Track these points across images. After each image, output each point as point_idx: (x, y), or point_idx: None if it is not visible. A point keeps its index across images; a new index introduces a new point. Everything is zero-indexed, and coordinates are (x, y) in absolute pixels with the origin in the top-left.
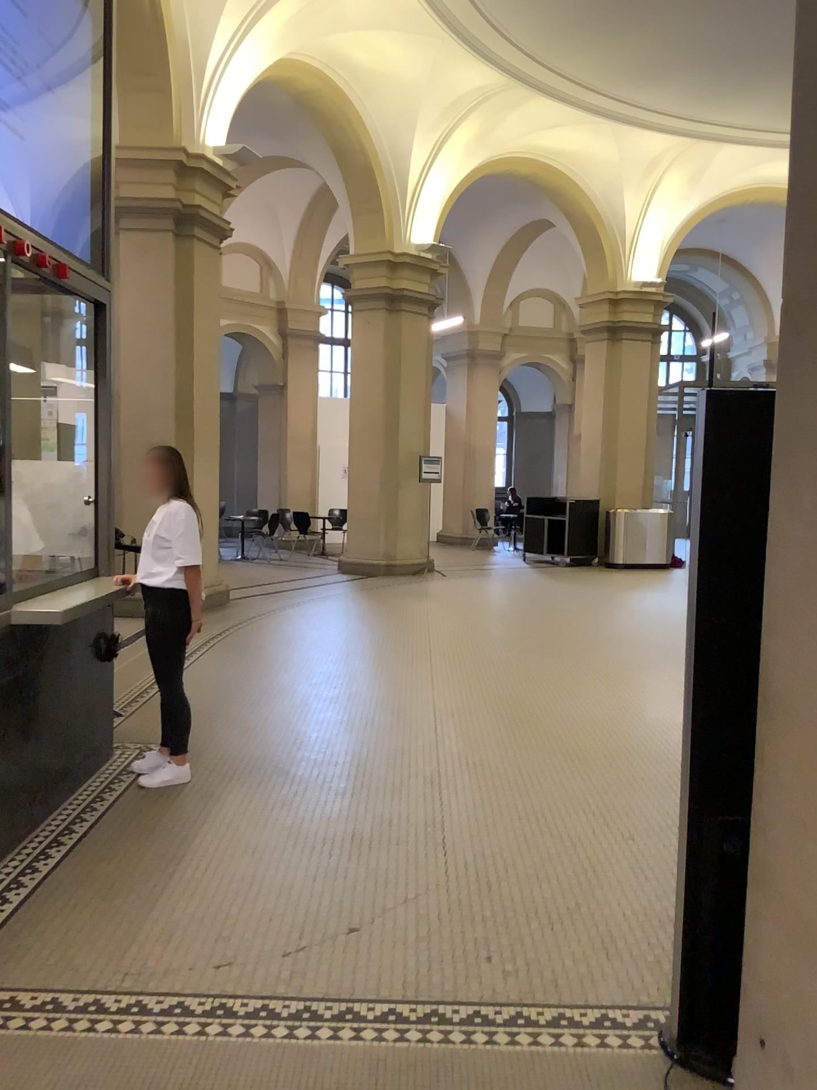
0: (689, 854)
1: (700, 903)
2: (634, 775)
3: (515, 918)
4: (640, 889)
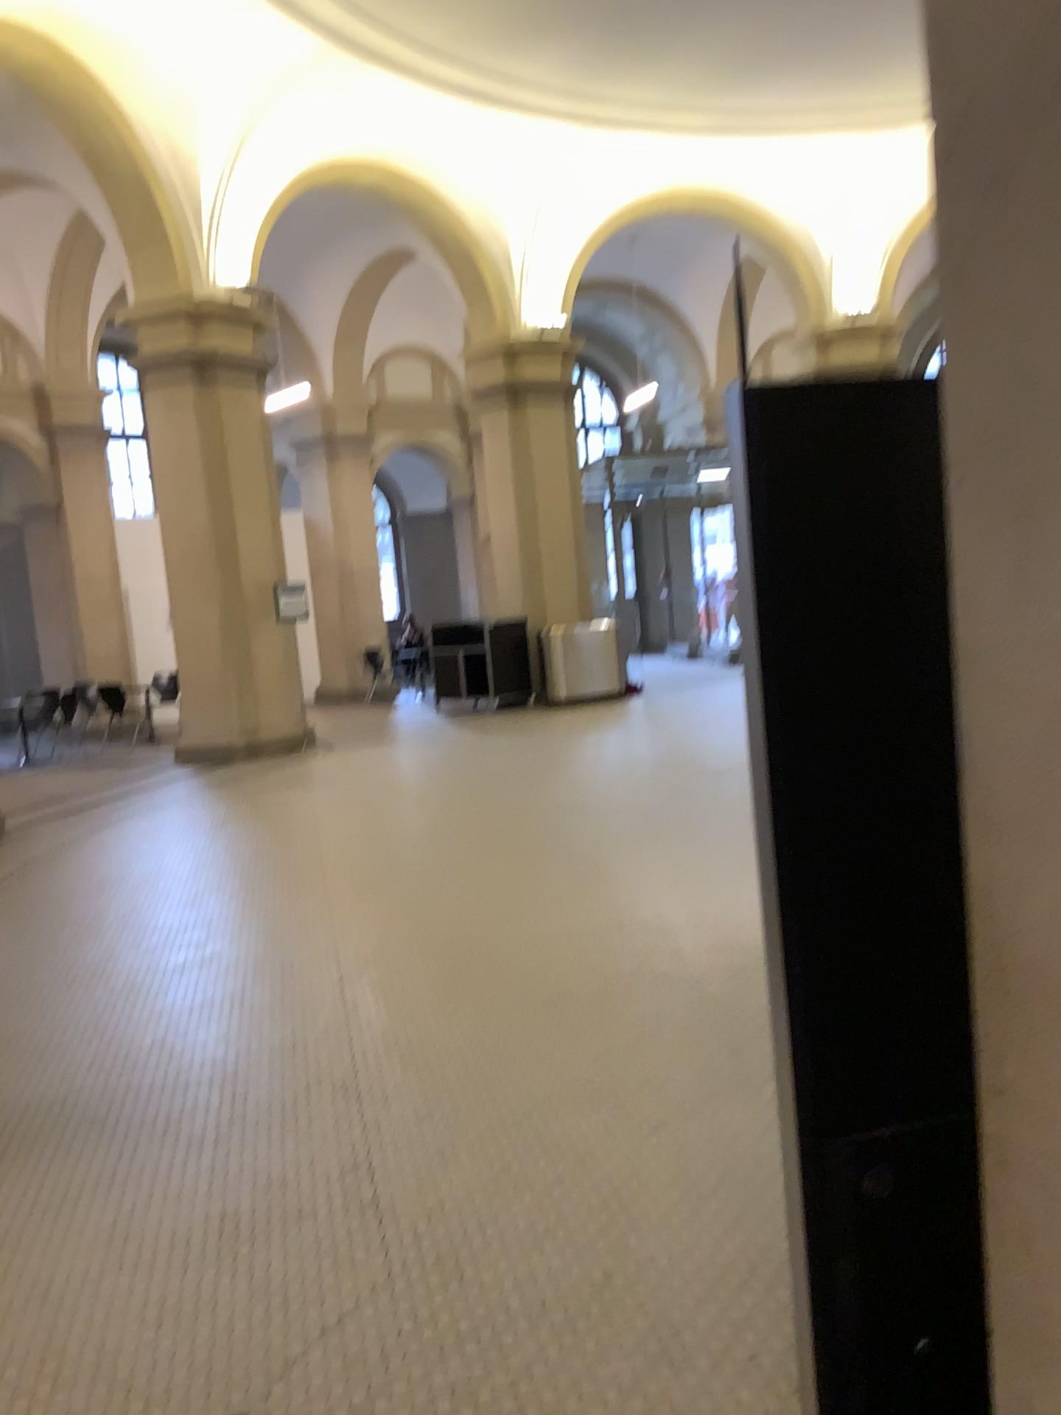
0: (808, 1207)
1: (837, 1288)
2: (643, 1007)
3: (505, 1318)
4: (692, 1210)
